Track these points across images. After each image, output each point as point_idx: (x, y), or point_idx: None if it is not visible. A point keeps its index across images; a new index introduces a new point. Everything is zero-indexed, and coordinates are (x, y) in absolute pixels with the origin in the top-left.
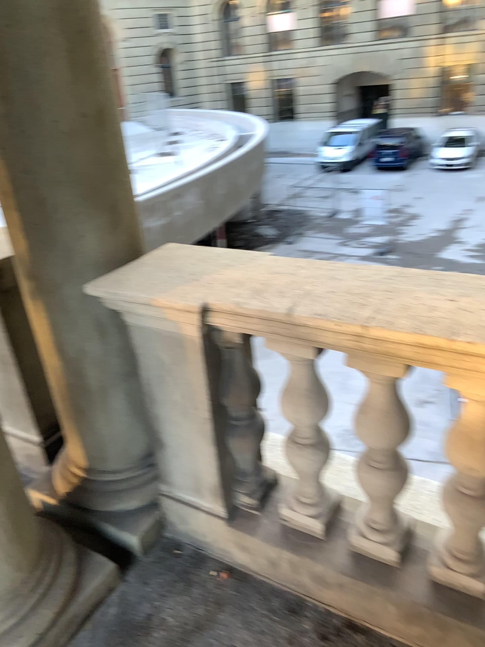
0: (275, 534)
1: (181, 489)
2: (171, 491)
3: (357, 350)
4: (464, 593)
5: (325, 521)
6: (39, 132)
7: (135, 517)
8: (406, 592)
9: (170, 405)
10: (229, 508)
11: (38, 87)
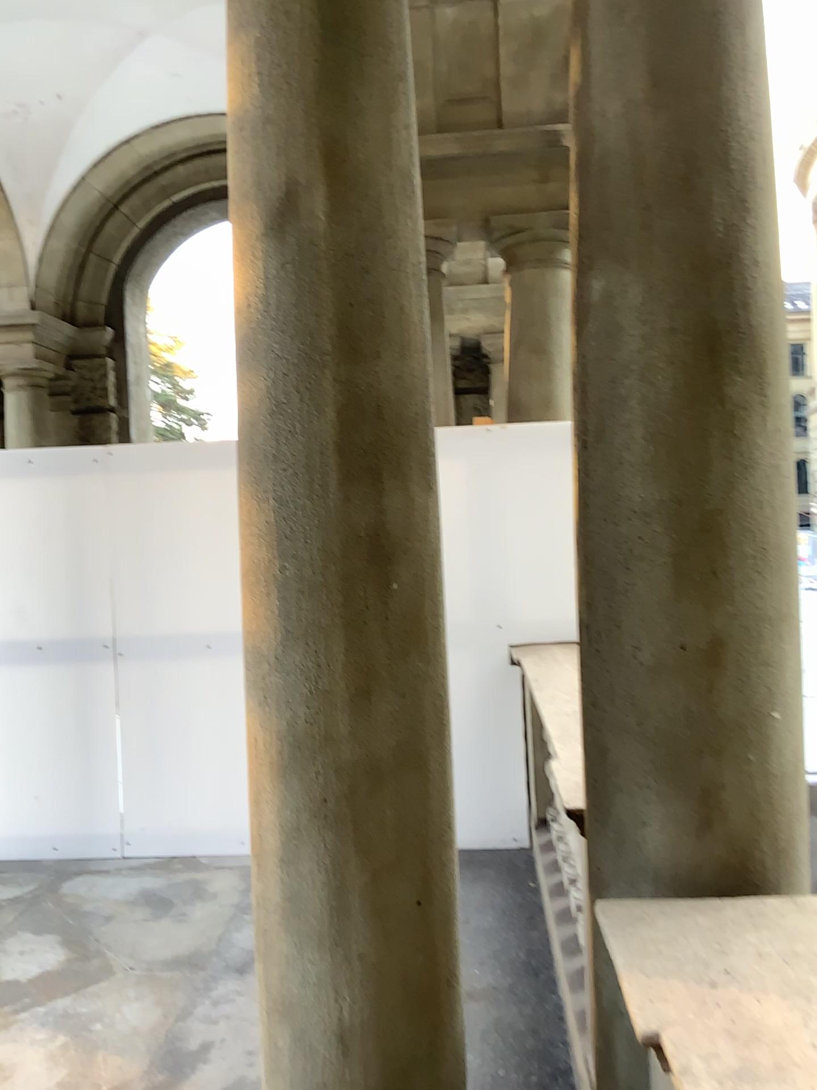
0: None
1: None
2: None
3: None
4: None
5: None
6: (619, 656)
7: None
8: None
9: None
10: None
11: (629, 598)
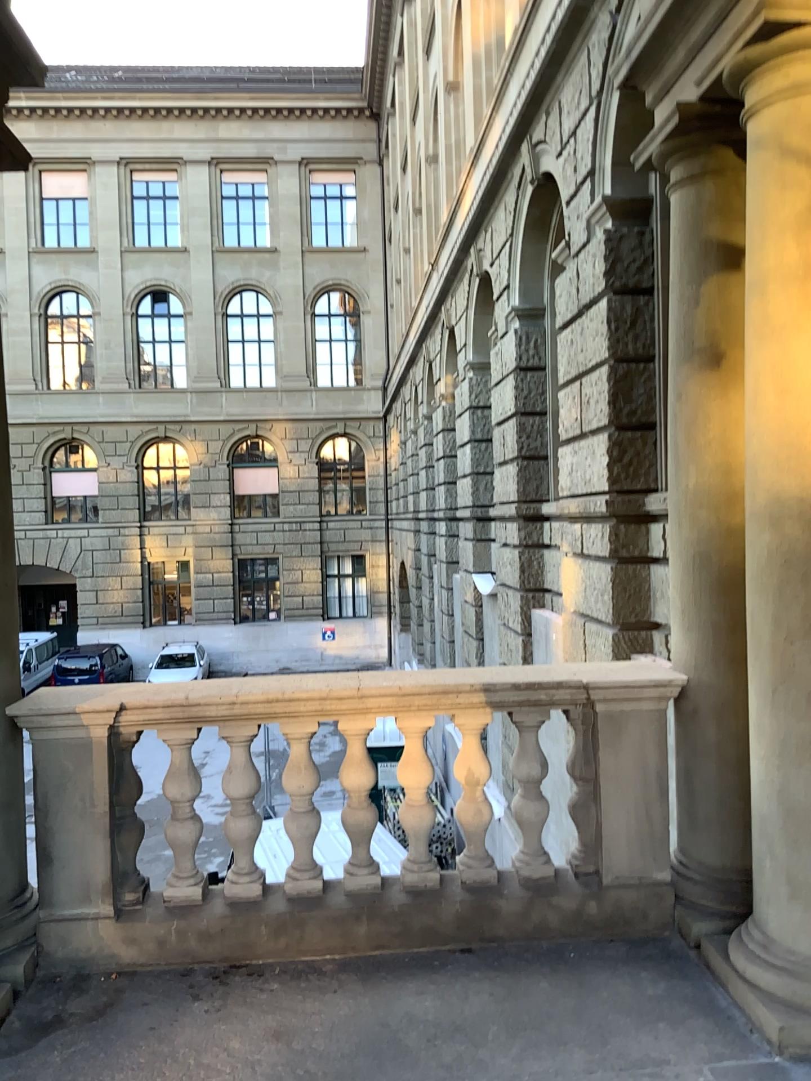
0: (161, 914)
1: (64, 907)
2: (51, 915)
3: (226, 721)
4: (309, 894)
5: (200, 892)
6: None
7: (11, 954)
8: (271, 911)
9: (66, 813)
10: (115, 908)
11: None
